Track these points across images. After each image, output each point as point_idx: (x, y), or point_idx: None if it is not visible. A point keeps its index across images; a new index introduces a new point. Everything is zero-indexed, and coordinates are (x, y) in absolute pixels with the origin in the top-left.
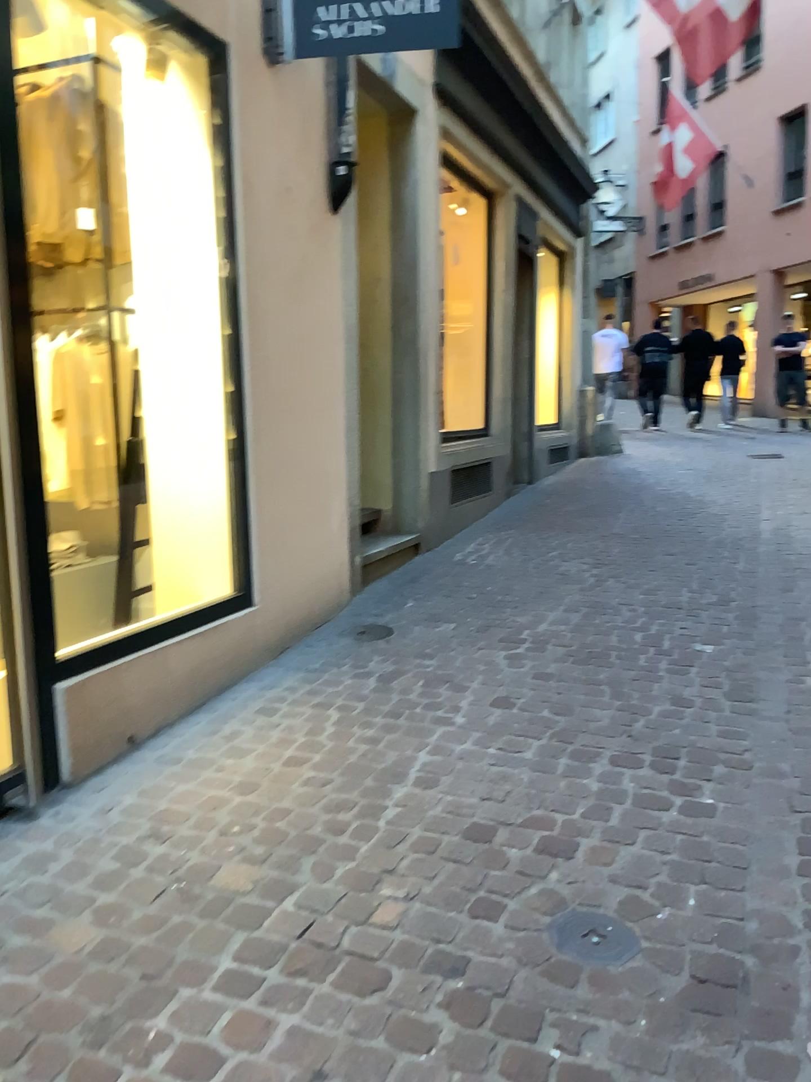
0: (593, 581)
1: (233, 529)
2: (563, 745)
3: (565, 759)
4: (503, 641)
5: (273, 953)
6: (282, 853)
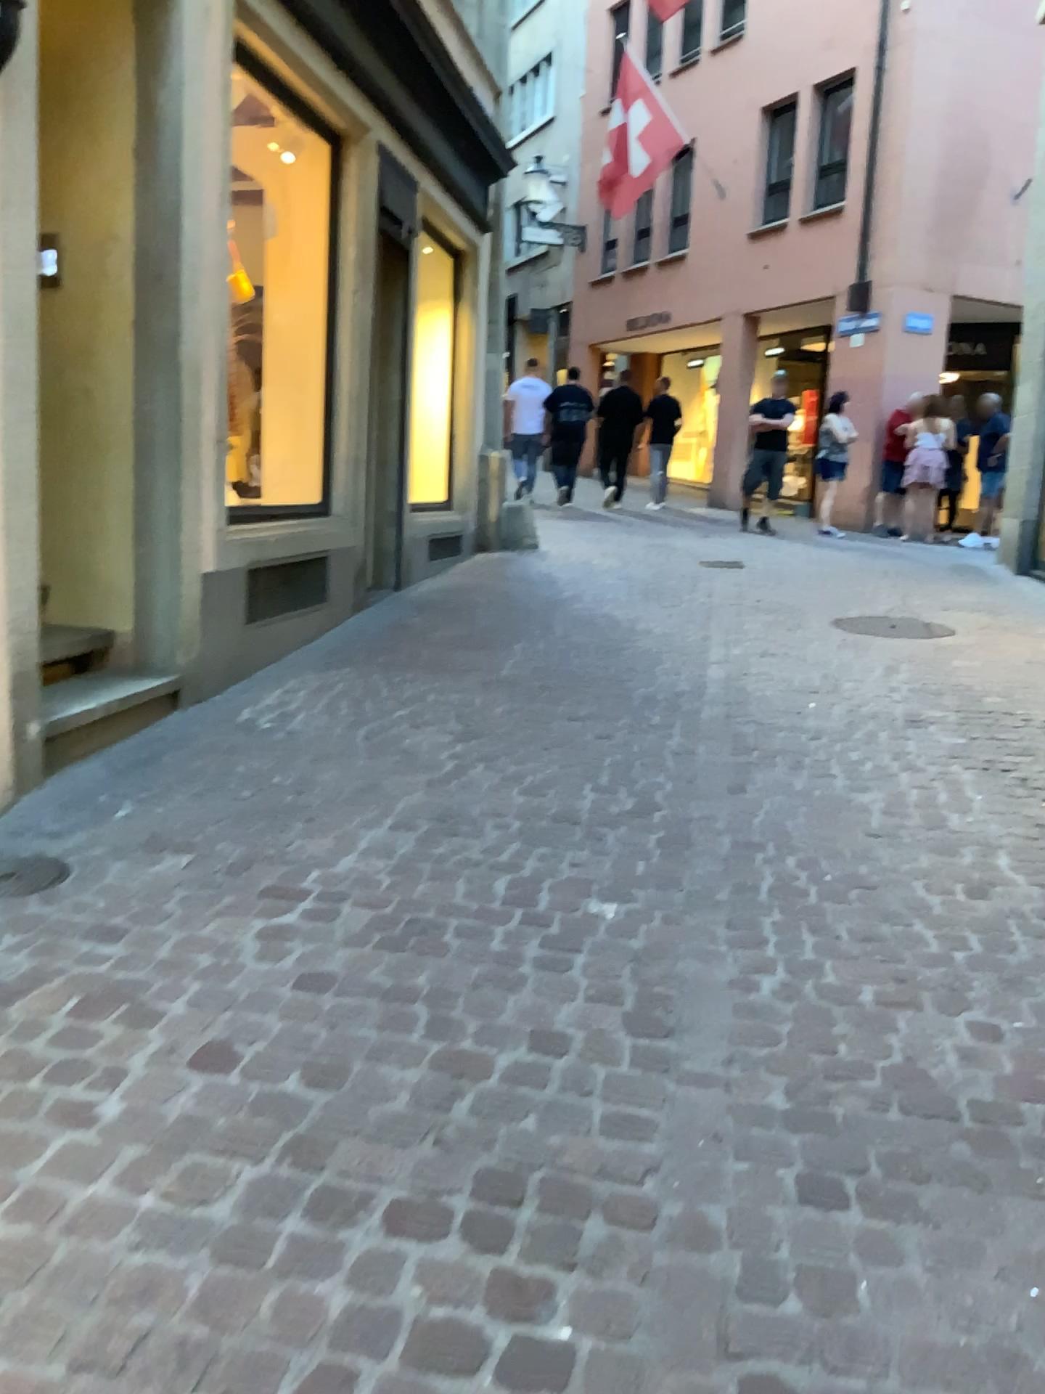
0: (449, 767)
1: None
2: (301, 1174)
3: (294, 1217)
4: (265, 891)
5: None
6: None
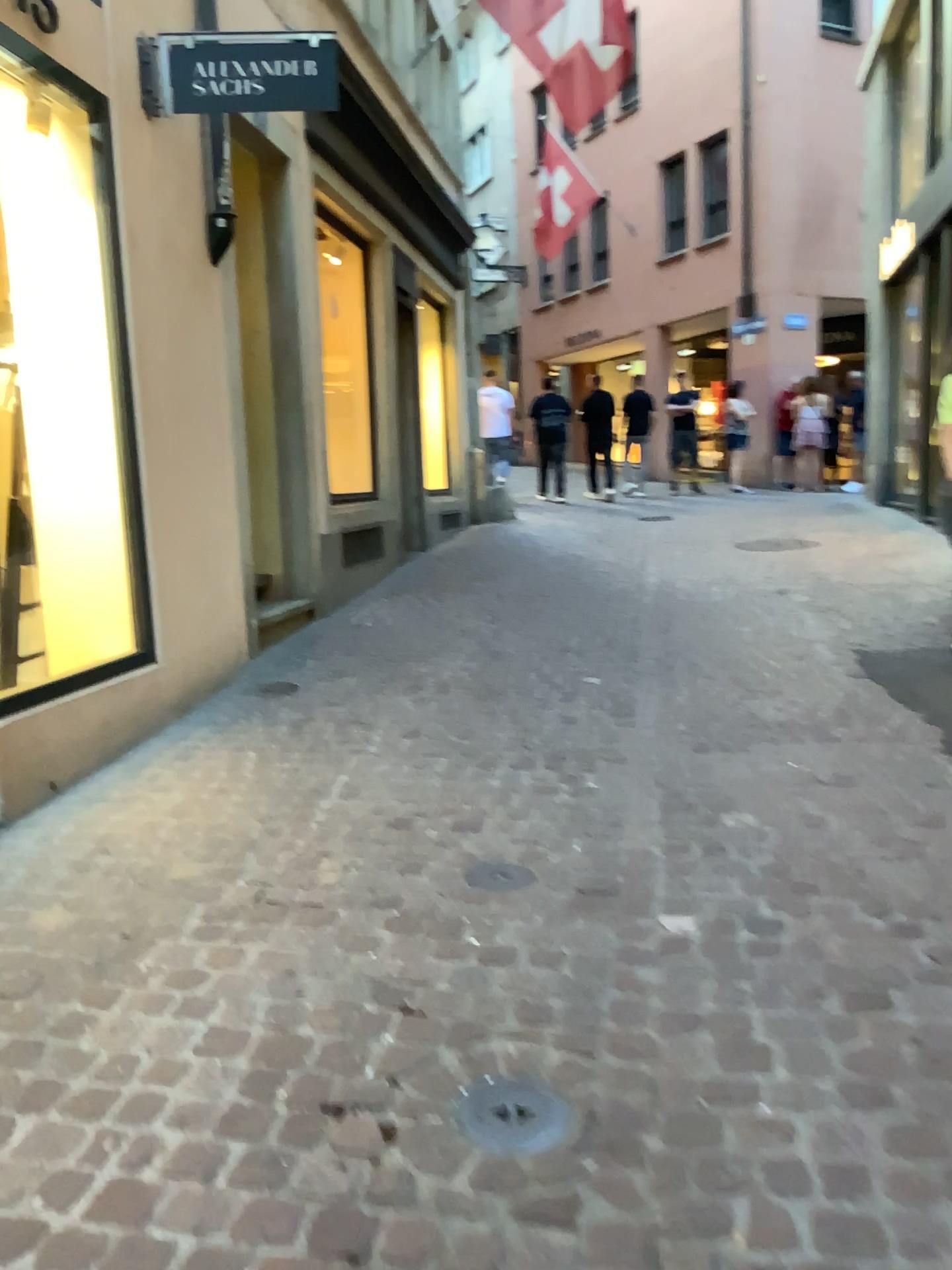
0: (489, 634)
1: (131, 585)
2: (469, 760)
3: (471, 770)
4: (405, 689)
5: (235, 913)
6: (225, 853)
